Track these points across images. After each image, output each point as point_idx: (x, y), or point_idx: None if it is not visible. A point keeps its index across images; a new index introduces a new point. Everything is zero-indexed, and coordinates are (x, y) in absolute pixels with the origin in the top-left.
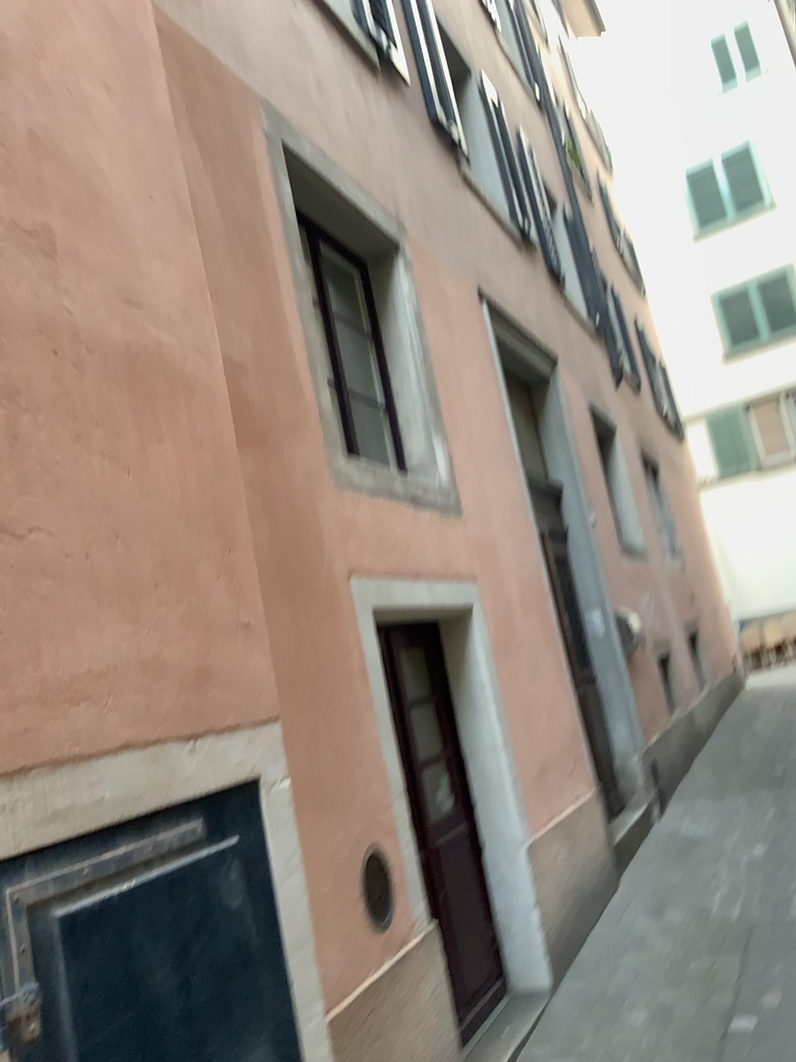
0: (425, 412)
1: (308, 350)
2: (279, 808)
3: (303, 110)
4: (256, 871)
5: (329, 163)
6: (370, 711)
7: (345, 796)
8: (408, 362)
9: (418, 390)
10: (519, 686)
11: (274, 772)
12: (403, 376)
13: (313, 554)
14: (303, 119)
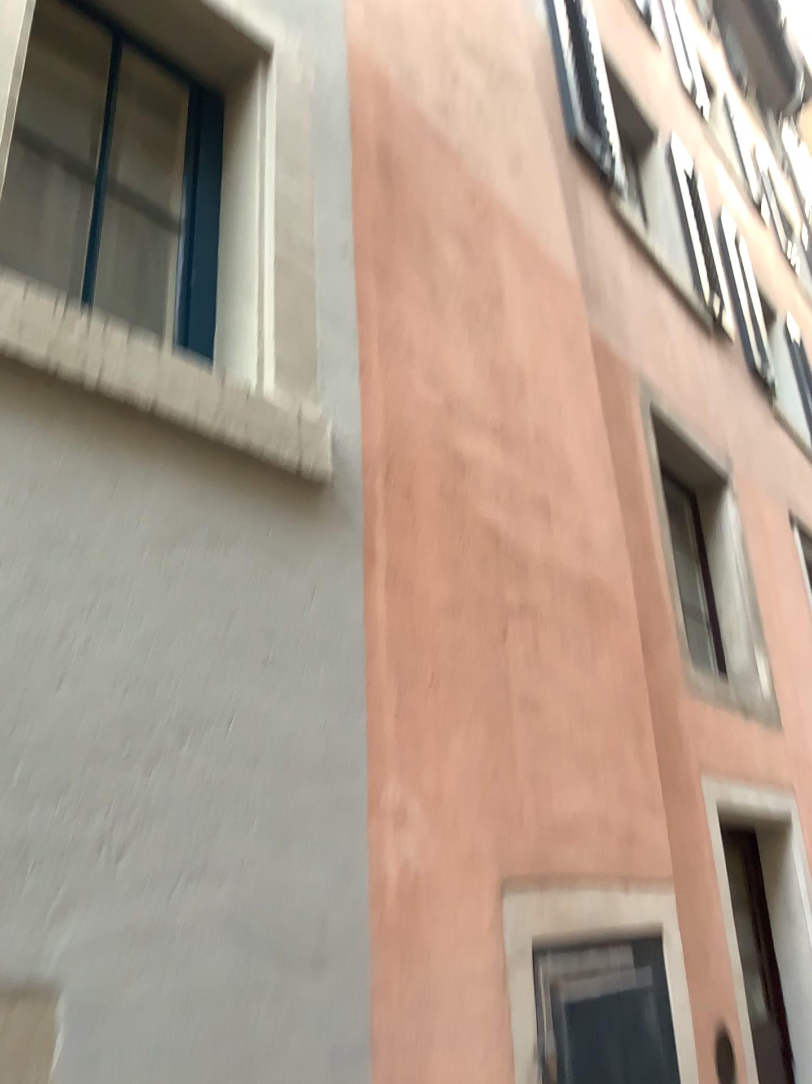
0: (748, 630)
1: (668, 574)
2: (675, 965)
3: (661, 373)
4: (662, 1014)
5: (679, 415)
6: (716, 903)
7: (701, 976)
8: (733, 584)
9: (742, 610)
10: None
11: (671, 933)
12: (728, 596)
13: (676, 752)
14: (660, 381)
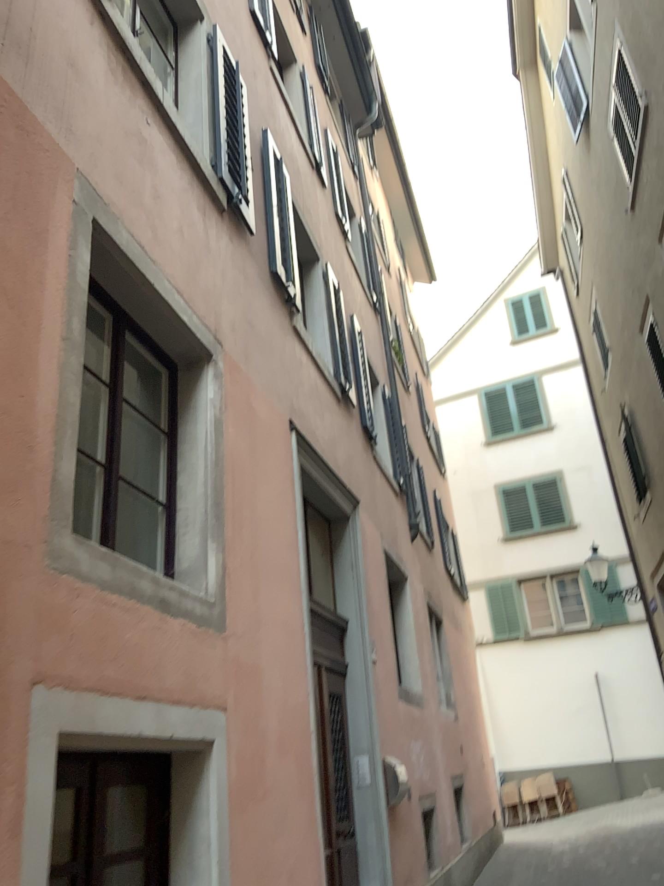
0: (203, 517)
1: (59, 412)
2: None
3: (131, 203)
4: None
5: (146, 254)
6: (11, 882)
7: None
8: (196, 464)
9: (201, 494)
10: (253, 844)
11: None
12: (187, 477)
13: None
14: (128, 209)
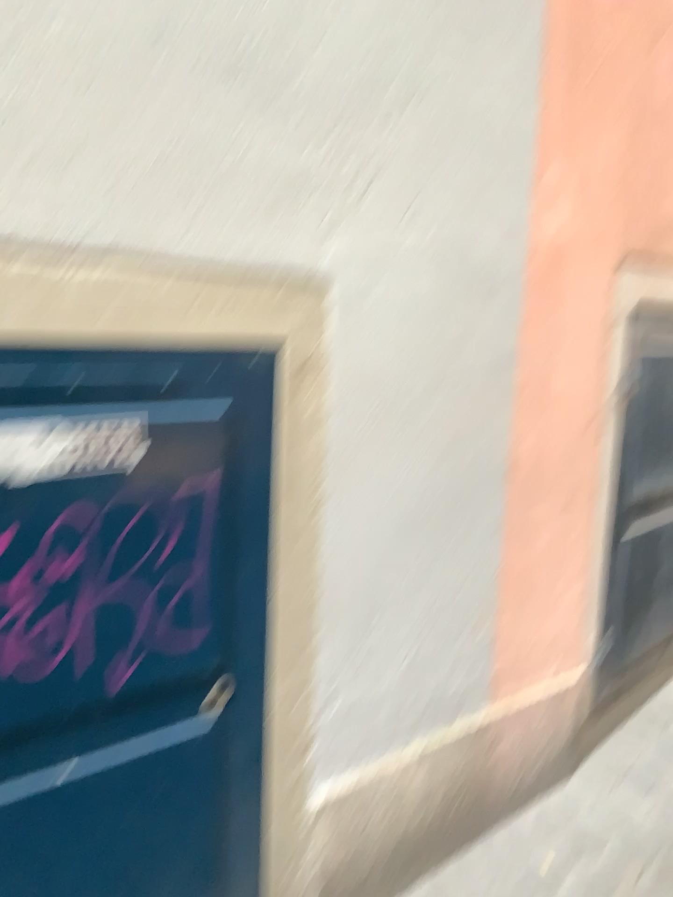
0: None
1: None
2: None
3: None
4: None
5: None
6: None
7: None
8: None
9: None
10: None
11: None
12: None
13: None
14: None
